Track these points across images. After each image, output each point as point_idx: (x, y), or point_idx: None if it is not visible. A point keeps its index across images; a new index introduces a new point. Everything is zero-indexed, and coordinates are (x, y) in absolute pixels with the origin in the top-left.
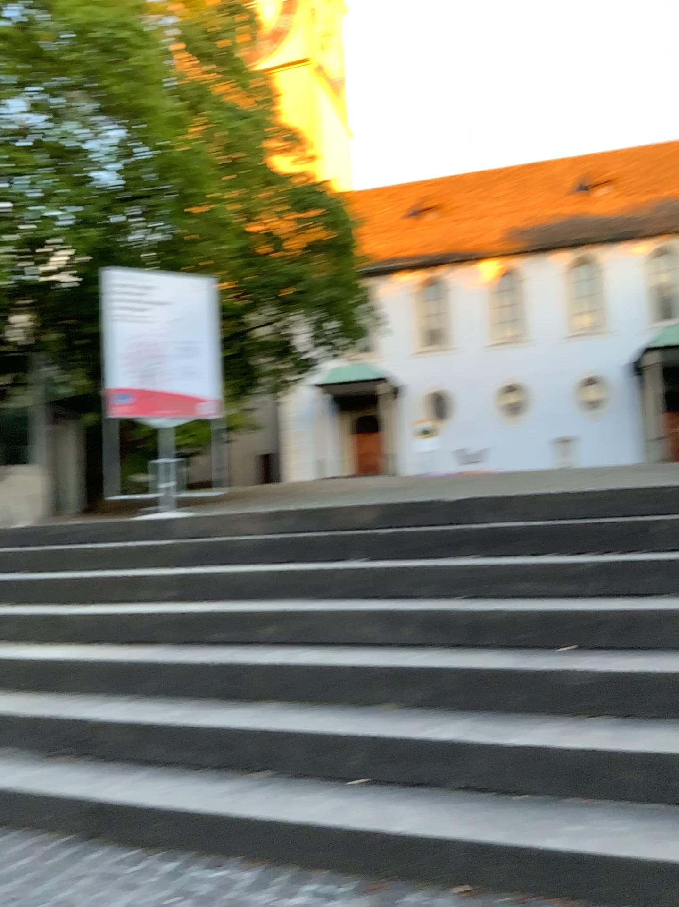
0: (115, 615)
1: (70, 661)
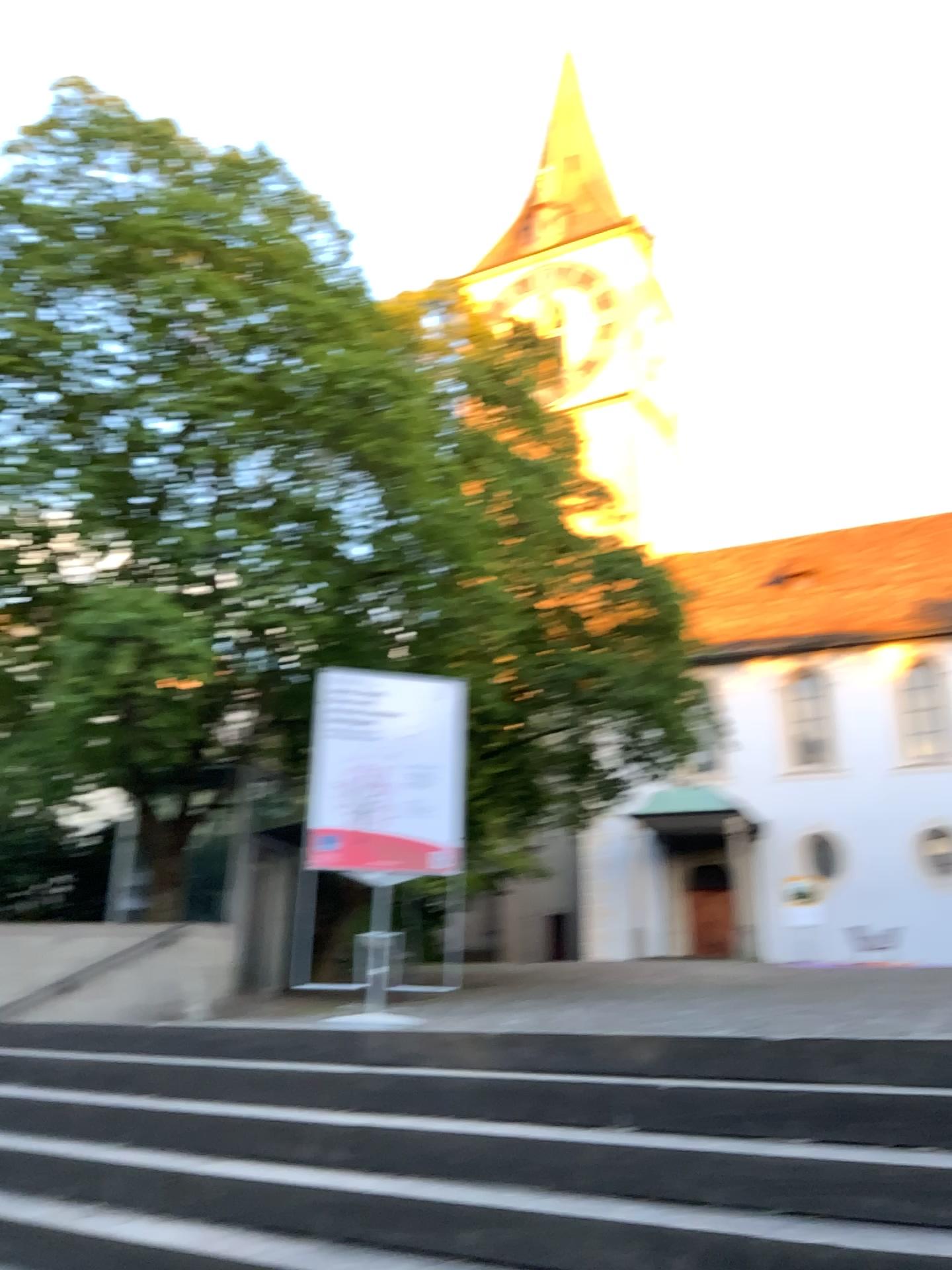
0: (260, 1173)
1: (181, 1242)
